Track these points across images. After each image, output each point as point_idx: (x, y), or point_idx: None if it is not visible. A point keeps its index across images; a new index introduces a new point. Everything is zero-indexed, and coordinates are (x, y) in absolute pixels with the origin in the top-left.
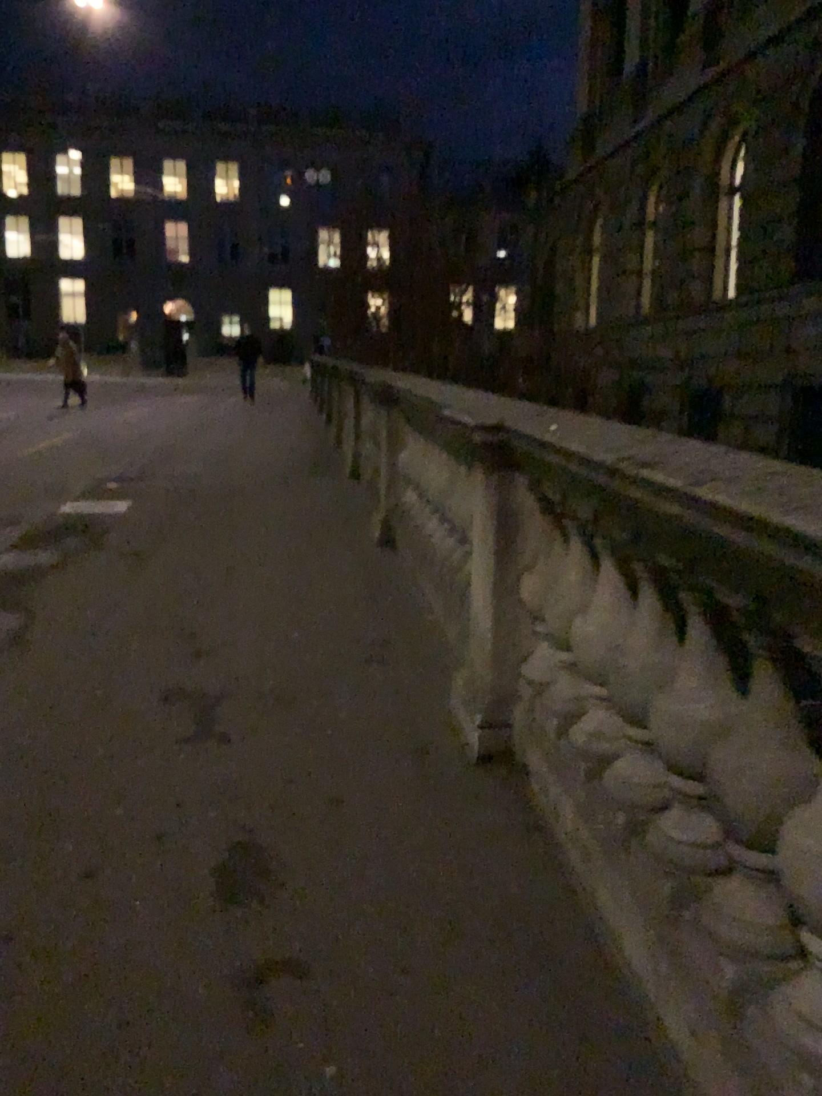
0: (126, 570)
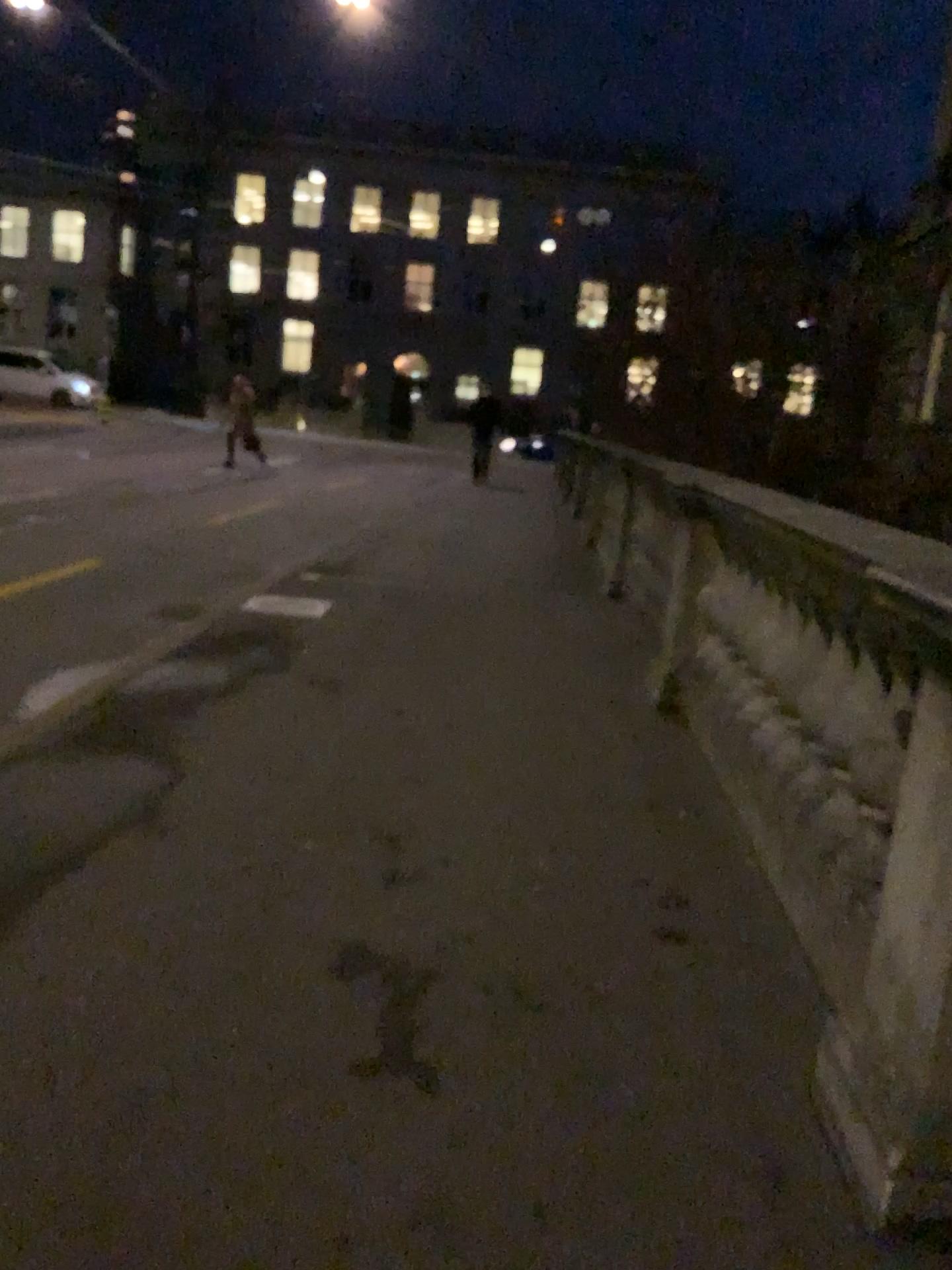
0: (318, 705)
